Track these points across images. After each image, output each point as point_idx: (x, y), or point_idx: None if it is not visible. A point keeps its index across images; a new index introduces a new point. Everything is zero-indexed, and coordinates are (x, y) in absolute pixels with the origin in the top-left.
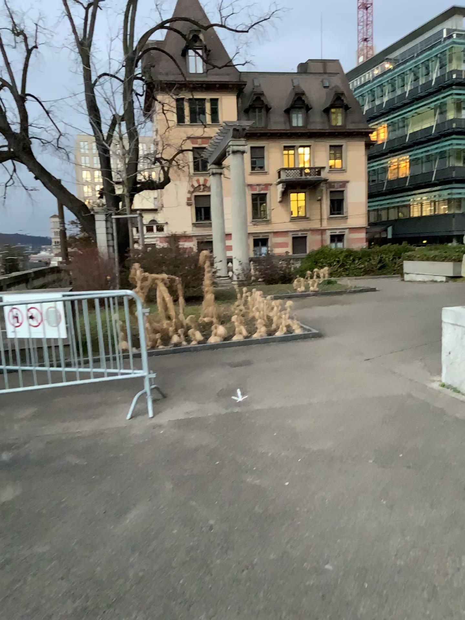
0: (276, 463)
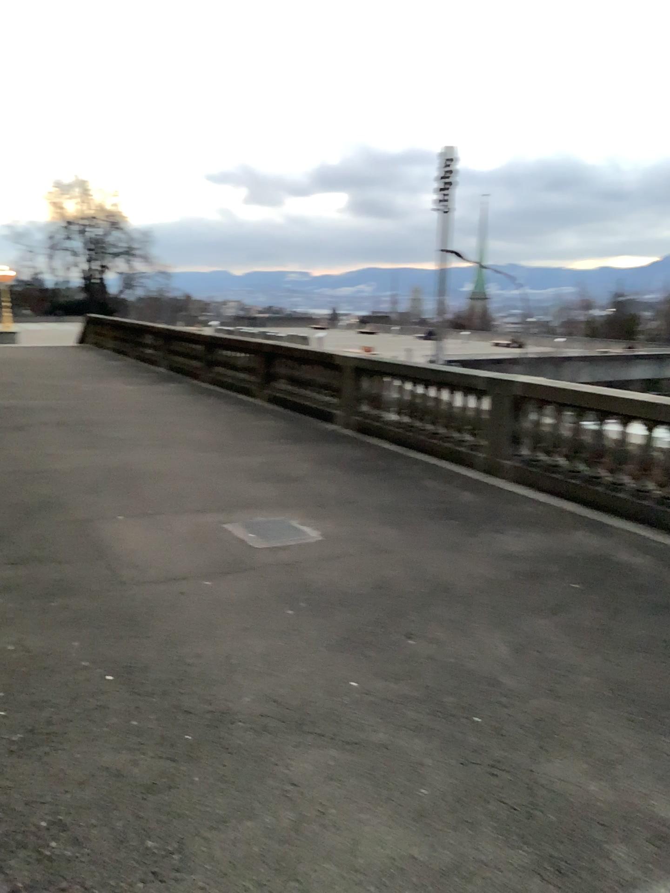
0: (386, 714)
